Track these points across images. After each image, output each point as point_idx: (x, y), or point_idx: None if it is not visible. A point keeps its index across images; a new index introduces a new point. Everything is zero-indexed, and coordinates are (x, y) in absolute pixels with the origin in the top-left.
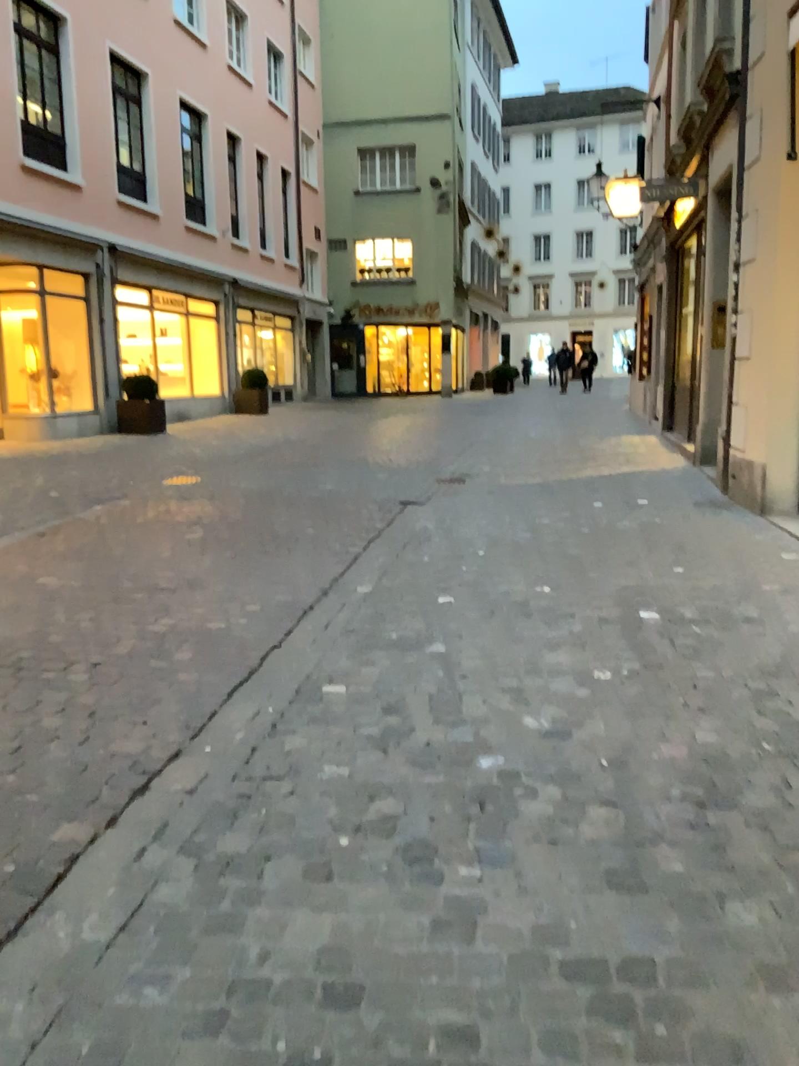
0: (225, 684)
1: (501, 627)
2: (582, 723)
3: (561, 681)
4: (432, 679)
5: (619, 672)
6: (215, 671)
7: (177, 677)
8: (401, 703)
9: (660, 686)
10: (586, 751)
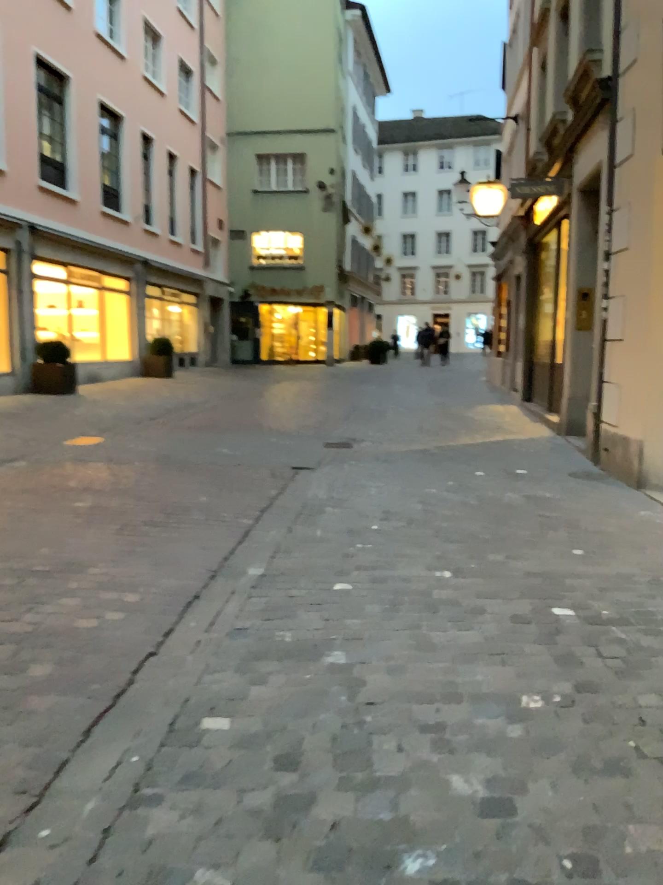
0: (82, 719)
1: (407, 630)
2: (525, 790)
3: (487, 714)
4: (334, 711)
5: (553, 700)
6: (73, 698)
7: (25, 708)
8: (298, 754)
9: (606, 722)
10: (542, 845)
